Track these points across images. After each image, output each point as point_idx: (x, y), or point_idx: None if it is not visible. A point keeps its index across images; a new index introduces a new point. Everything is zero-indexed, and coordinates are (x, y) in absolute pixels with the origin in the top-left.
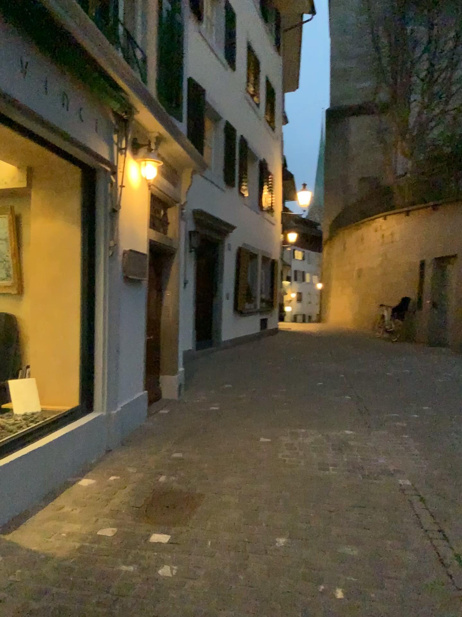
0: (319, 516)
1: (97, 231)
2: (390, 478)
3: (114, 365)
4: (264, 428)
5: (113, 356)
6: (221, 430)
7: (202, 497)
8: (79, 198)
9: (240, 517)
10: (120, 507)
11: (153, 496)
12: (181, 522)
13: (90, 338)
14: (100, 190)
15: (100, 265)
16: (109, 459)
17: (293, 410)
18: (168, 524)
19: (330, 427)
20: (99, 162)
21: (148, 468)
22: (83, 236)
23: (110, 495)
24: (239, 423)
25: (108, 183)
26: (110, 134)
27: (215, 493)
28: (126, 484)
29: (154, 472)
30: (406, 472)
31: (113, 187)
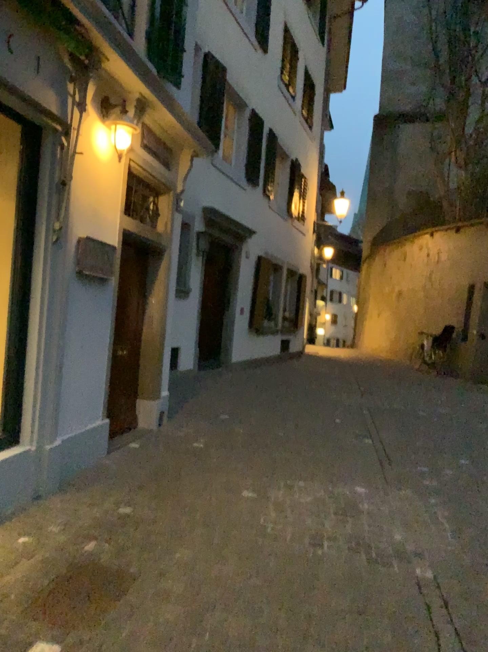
0: (291, 628)
1: (39, 209)
2: (405, 567)
3: (56, 385)
4: (253, 477)
5: (53, 373)
6: (196, 476)
7: (133, 581)
8: (19, 165)
9: (177, 621)
10: (9, 590)
11: (64, 575)
12: (86, 624)
13: (23, 349)
14: (45, 154)
15: (41, 253)
16: (32, 510)
17: (295, 455)
18: (65, 627)
19: (337, 481)
20: (41, 115)
21: (77, 528)
22: (21, 214)
23: (5, 569)
24: (222, 468)
25: (57, 147)
26: (60, 81)
27: (155, 576)
28: (36, 552)
29: (82, 535)
30: (429, 559)
31: (66, 153)
